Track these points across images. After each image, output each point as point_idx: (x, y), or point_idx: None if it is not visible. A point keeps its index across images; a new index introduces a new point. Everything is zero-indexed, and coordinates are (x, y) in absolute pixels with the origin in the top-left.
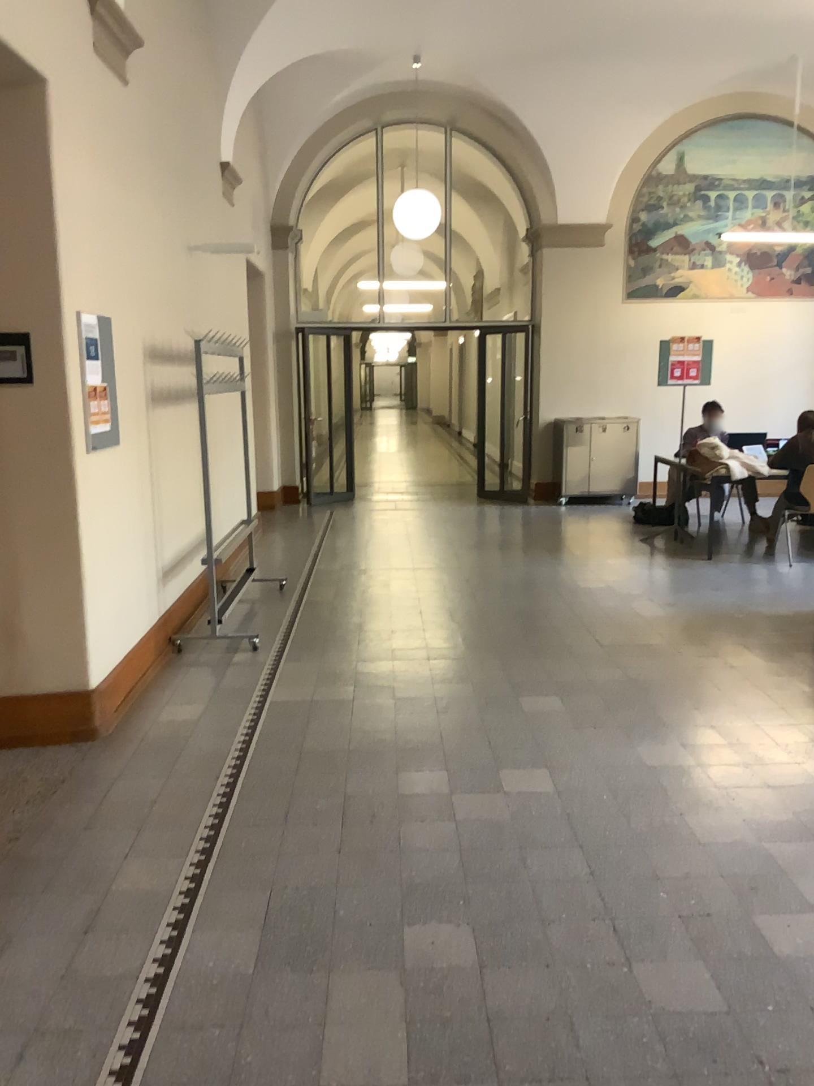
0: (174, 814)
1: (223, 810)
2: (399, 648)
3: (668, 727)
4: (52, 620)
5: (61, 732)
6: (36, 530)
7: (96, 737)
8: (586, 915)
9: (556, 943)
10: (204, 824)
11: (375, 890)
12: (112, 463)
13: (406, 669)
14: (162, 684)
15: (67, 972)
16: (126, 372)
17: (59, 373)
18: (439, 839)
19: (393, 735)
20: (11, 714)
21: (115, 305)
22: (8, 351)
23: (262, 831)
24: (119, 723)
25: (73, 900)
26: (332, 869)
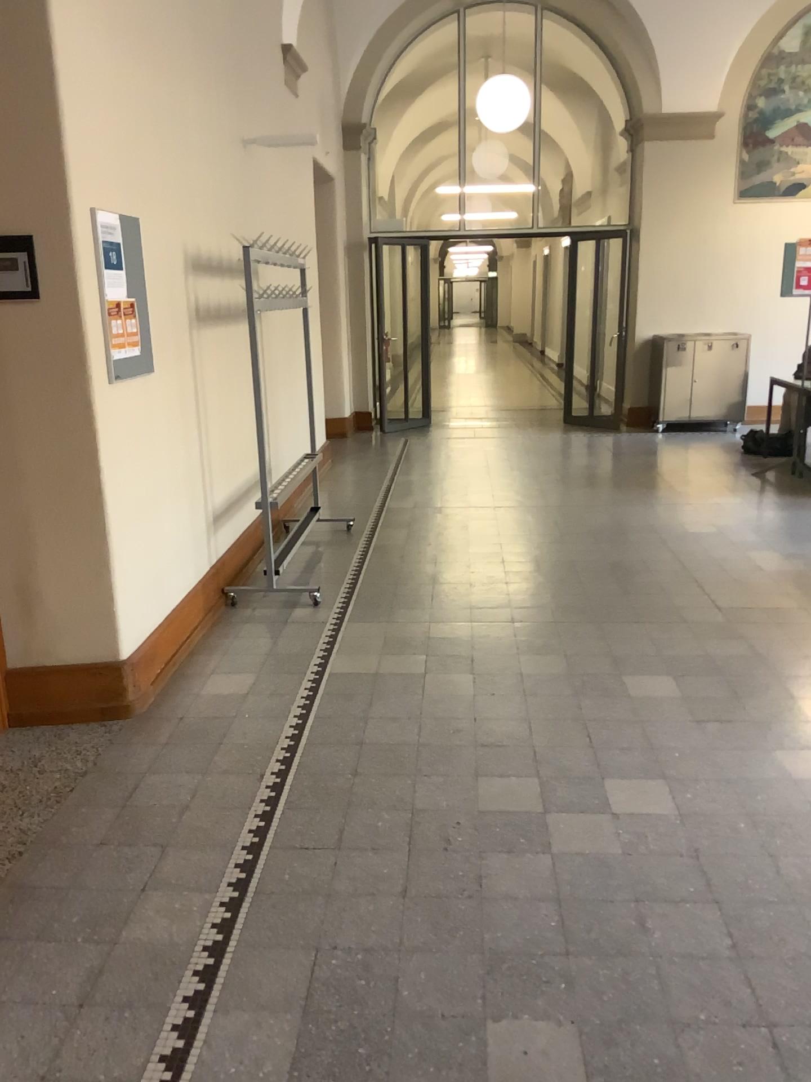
0: (205, 829)
1: (264, 825)
2: (479, 607)
3: None
4: (73, 582)
5: (86, 710)
6: (50, 476)
7: (126, 716)
8: (734, 1021)
9: (695, 1069)
10: (240, 847)
11: (449, 961)
12: (142, 394)
13: (487, 635)
14: (208, 647)
15: (46, 1076)
16: (159, 285)
17: (69, 286)
18: (530, 883)
19: (472, 725)
20: (31, 688)
21: (144, 203)
22: (8, 260)
23: (309, 859)
24: (155, 698)
25: (70, 955)
26: (393, 923)
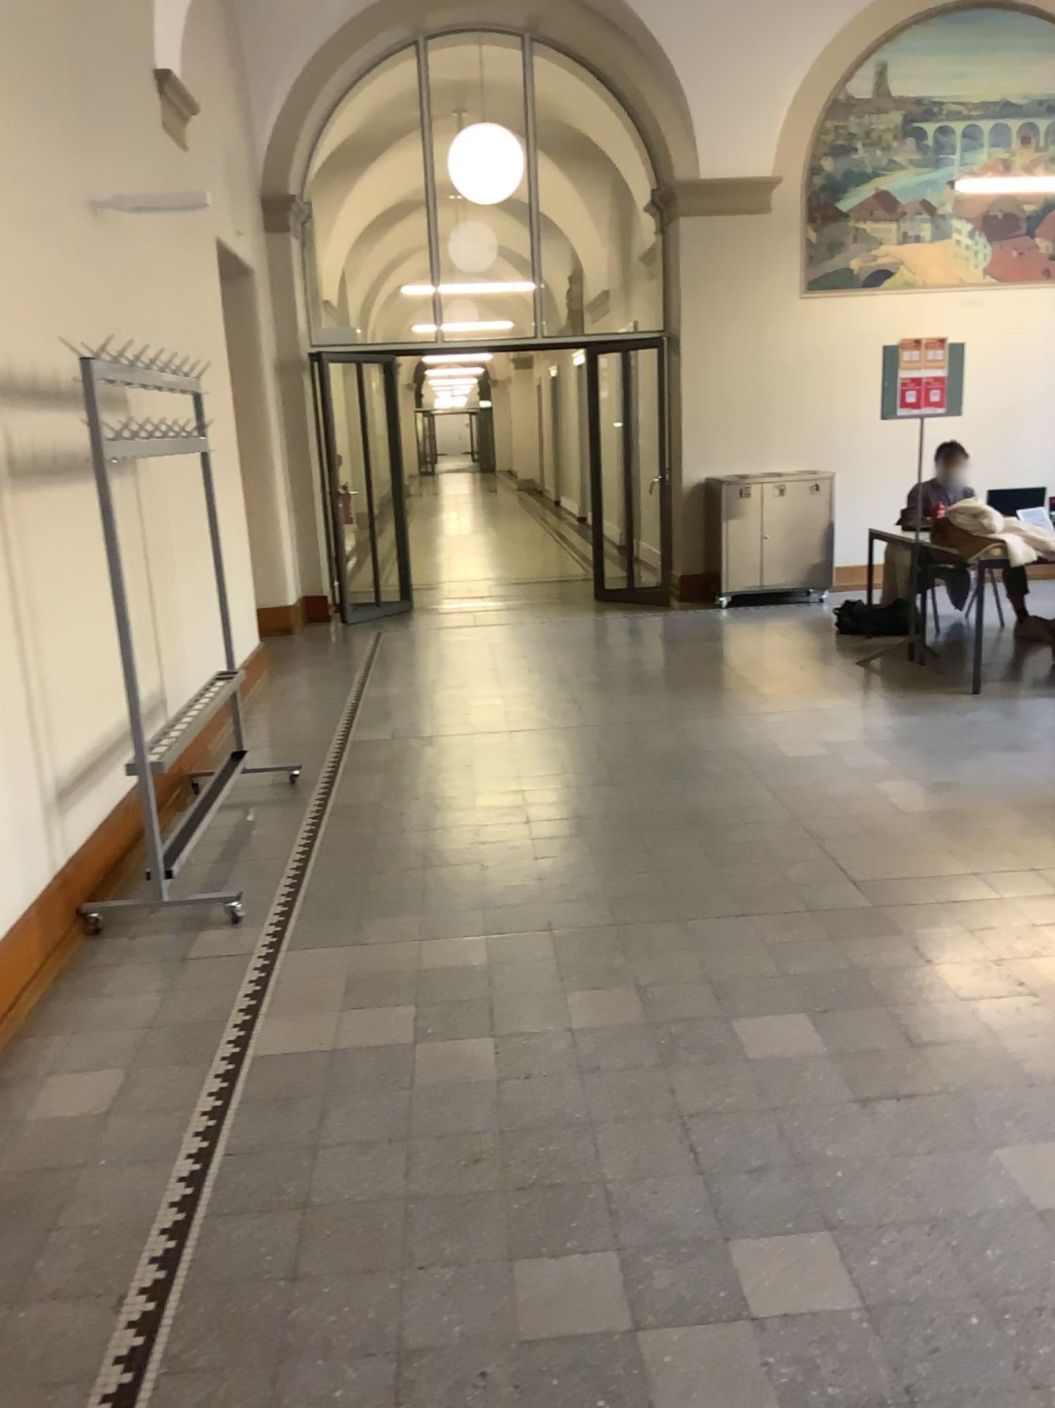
0: None
1: None
2: (494, 908)
3: (1041, 1093)
4: None
5: None
6: None
7: None
8: None
9: None
10: None
11: None
12: None
13: (509, 960)
14: (46, 1021)
15: None
16: None
17: None
18: None
19: (494, 1146)
20: None
21: None
22: None
23: None
24: None
25: None
26: None
